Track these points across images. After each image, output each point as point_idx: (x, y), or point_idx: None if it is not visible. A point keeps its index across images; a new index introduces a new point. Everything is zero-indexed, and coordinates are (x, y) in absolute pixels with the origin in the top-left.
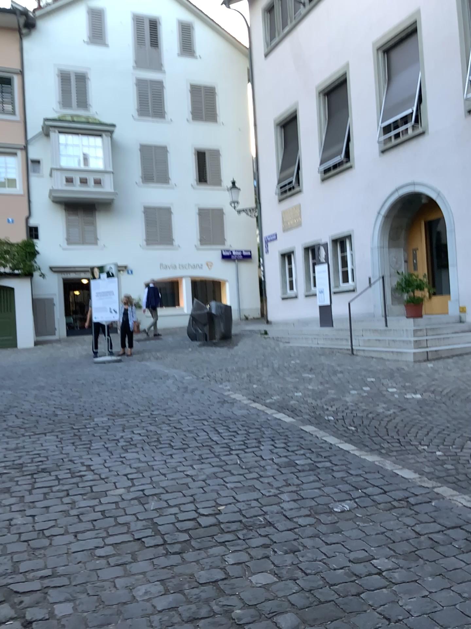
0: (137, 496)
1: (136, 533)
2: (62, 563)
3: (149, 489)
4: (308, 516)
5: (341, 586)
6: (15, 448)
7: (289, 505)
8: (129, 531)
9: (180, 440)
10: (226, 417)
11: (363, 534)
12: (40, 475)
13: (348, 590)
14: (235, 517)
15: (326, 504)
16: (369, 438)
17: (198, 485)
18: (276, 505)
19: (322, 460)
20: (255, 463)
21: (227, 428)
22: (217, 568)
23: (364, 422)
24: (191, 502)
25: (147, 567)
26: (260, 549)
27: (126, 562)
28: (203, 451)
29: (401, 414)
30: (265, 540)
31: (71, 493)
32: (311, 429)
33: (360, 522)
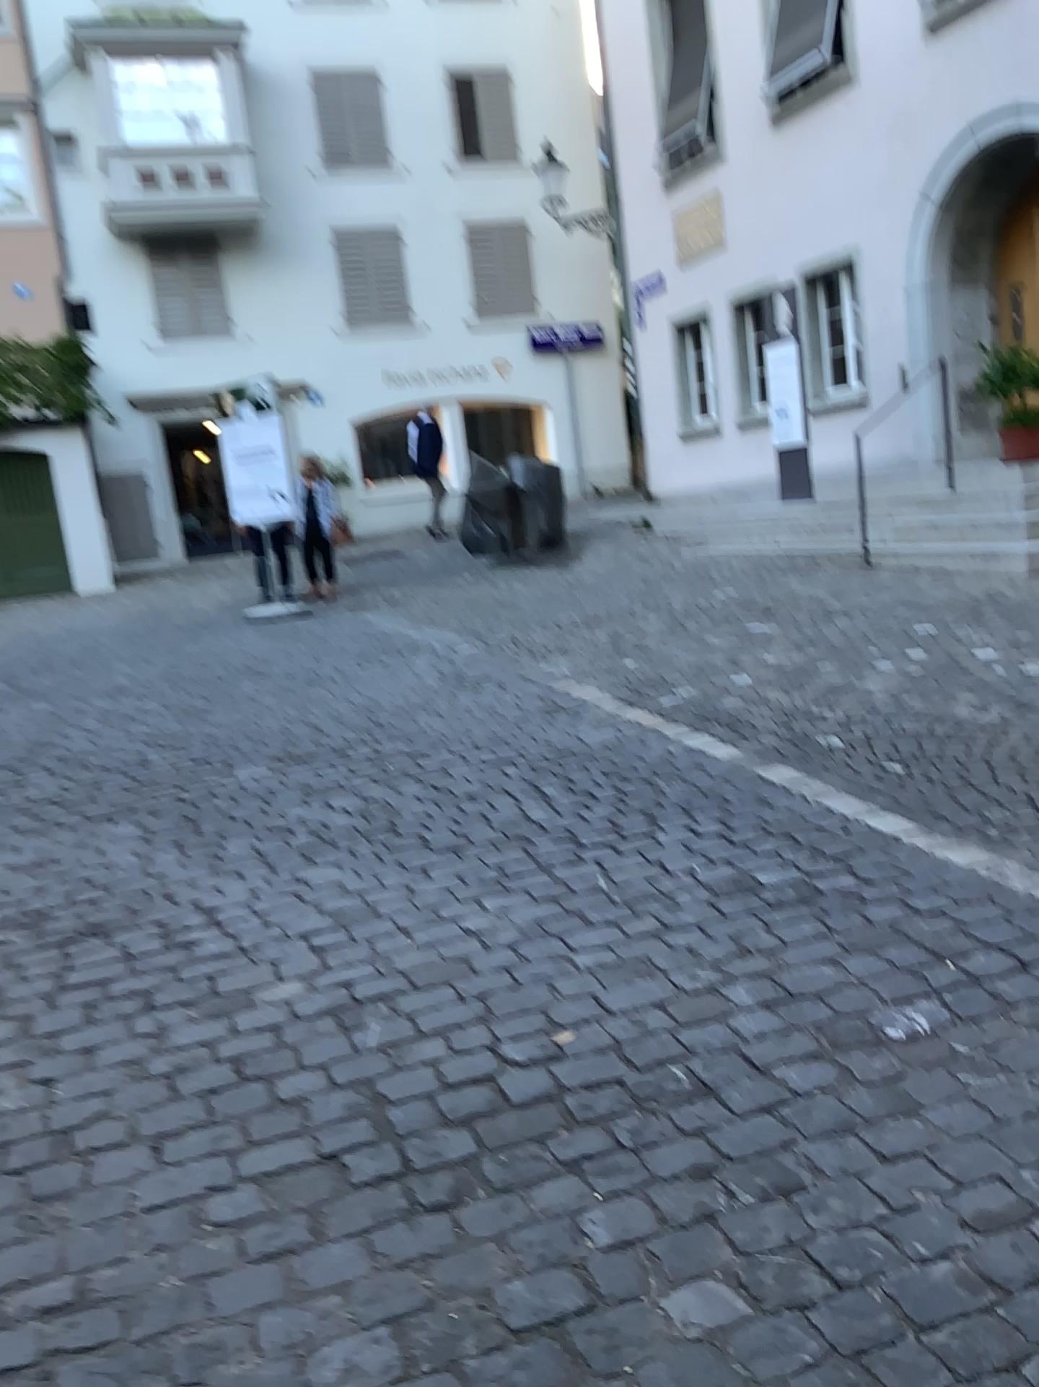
0: (332, 1006)
1: (323, 1141)
2: (104, 1262)
3: (363, 981)
4: (816, 1063)
5: (956, 1339)
6: (26, 870)
7: (754, 1025)
8: (305, 1133)
9: (449, 825)
10: (564, 753)
11: (991, 1124)
12: (82, 950)
13: (983, 1357)
14: (606, 1073)
15: (864, 1019)
16: (949, 795)
17: (498, 965)
18: (718, 1027)
19: (830, 870)
20: (648, 888)
21: (567, 784)
22: (562, 1274)
23: (928, 752)
24: (479, 1025)
25: (352, 1270)
26: (689, 1191)
27: (292, 1251)
28: (507, 855)
29: (1027, 723)
30: (700, 1154)
31: (157, 1003)
32: (788, 774)
33: (974, 1079)
